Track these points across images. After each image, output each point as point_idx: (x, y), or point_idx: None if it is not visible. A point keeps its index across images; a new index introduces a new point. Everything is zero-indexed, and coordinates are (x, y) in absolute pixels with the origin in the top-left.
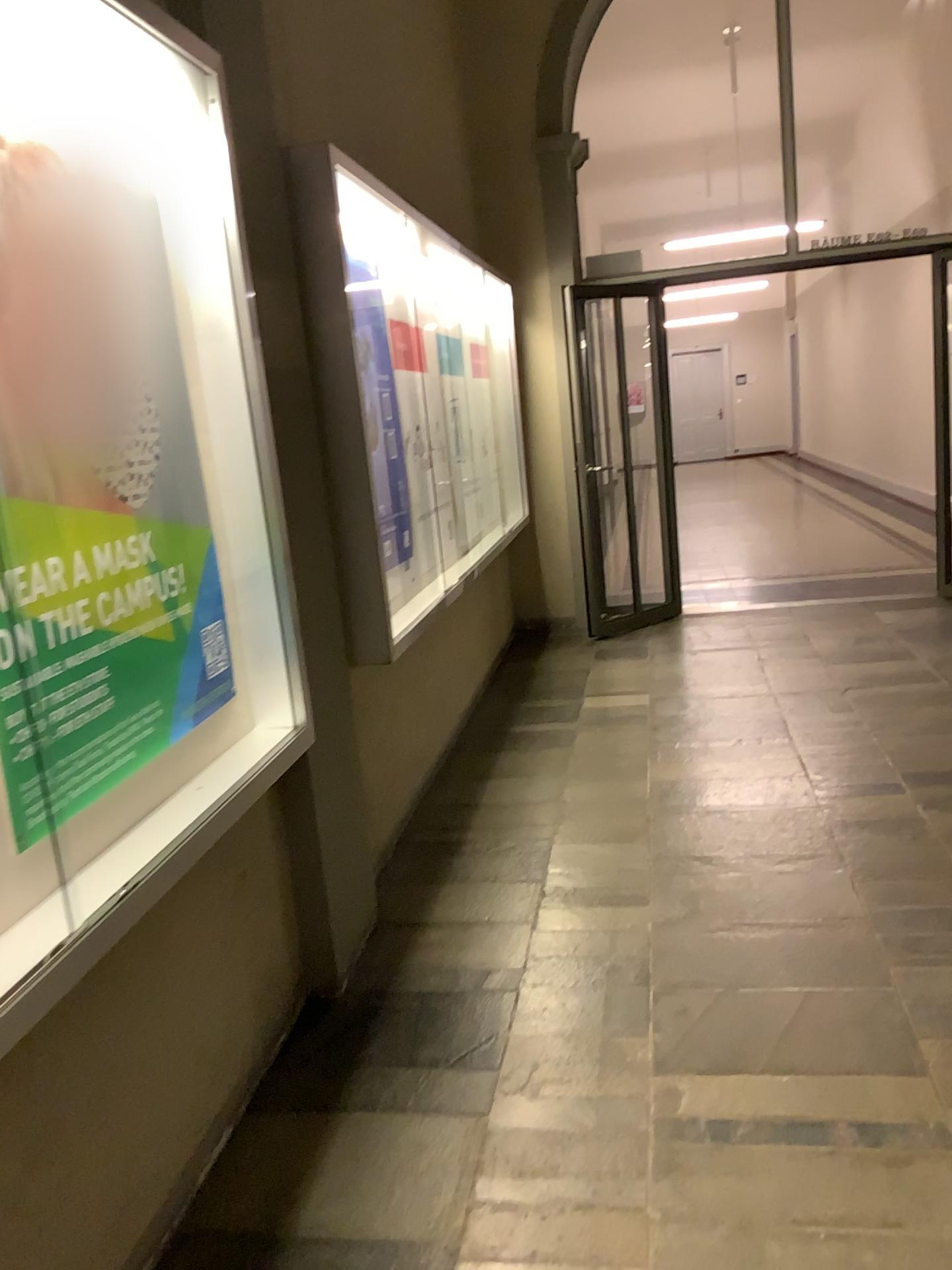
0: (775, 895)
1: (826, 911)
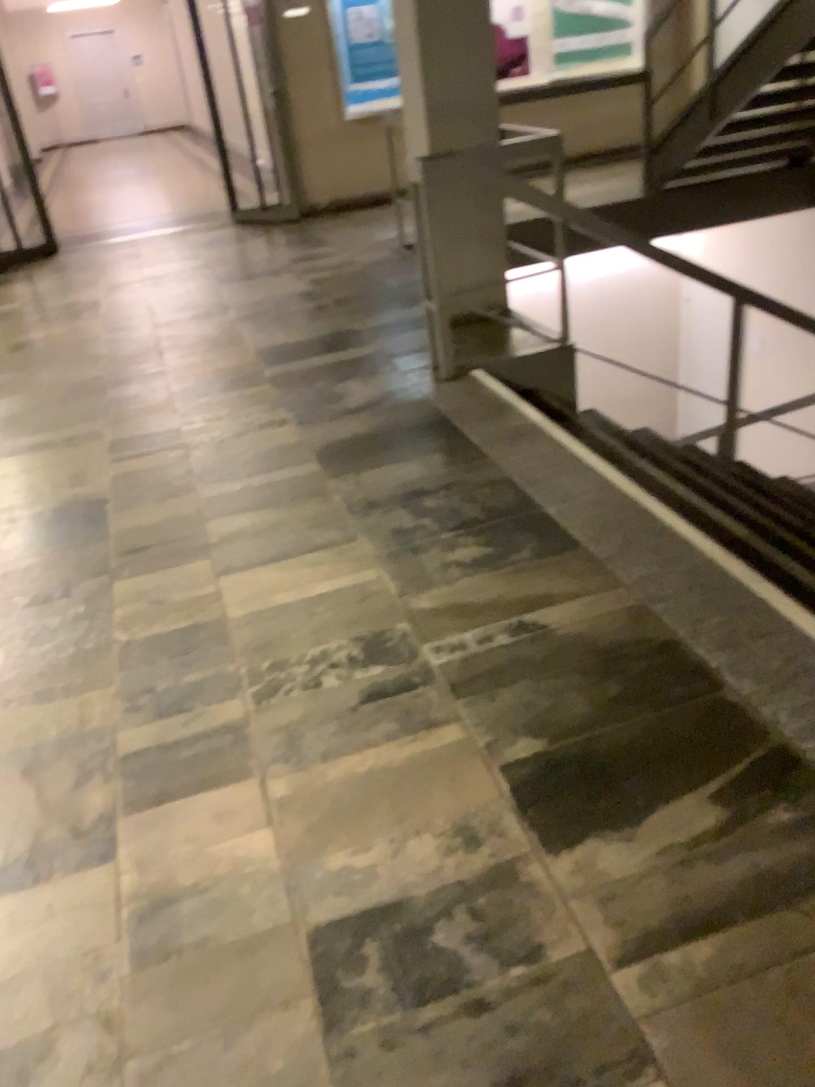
0: (62, 374)
1: (86, 375)
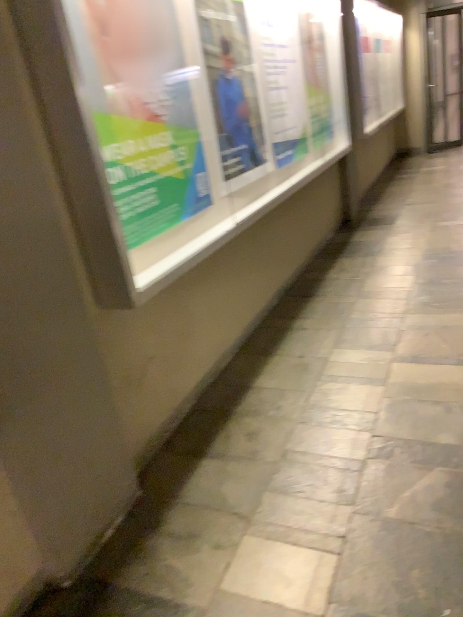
0: None
1: None
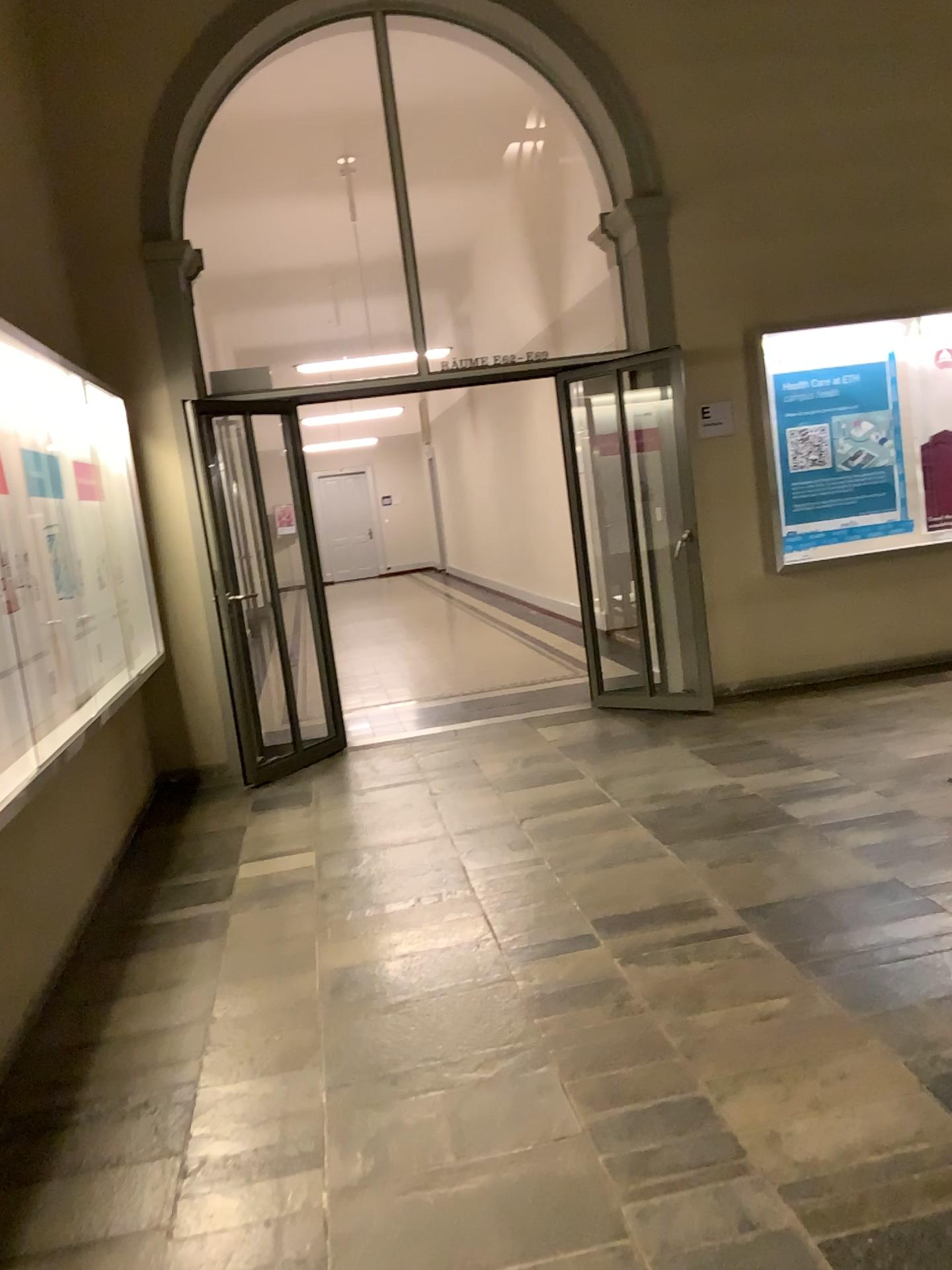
0: (476, 1120)
1: (538, 1133)
